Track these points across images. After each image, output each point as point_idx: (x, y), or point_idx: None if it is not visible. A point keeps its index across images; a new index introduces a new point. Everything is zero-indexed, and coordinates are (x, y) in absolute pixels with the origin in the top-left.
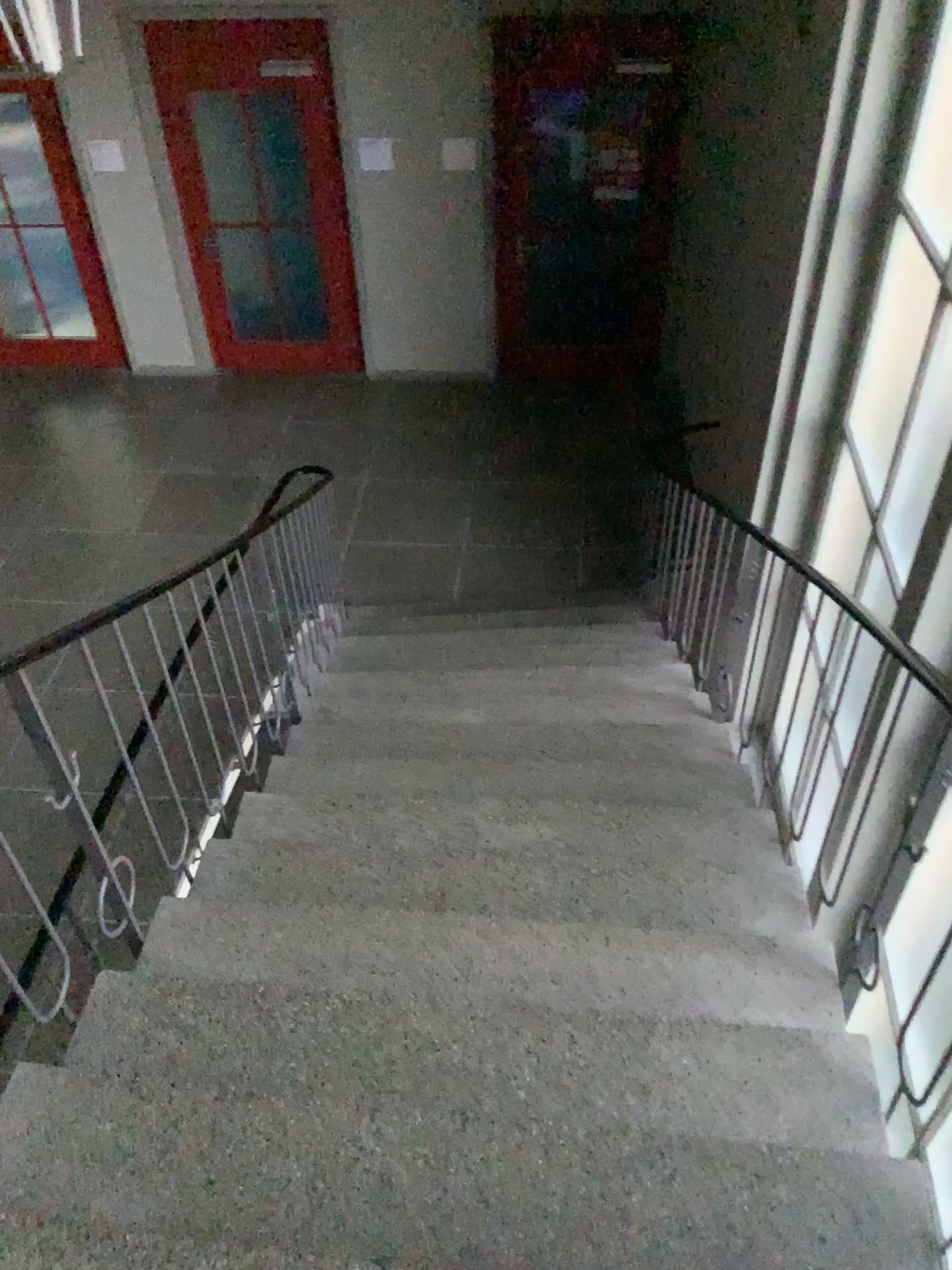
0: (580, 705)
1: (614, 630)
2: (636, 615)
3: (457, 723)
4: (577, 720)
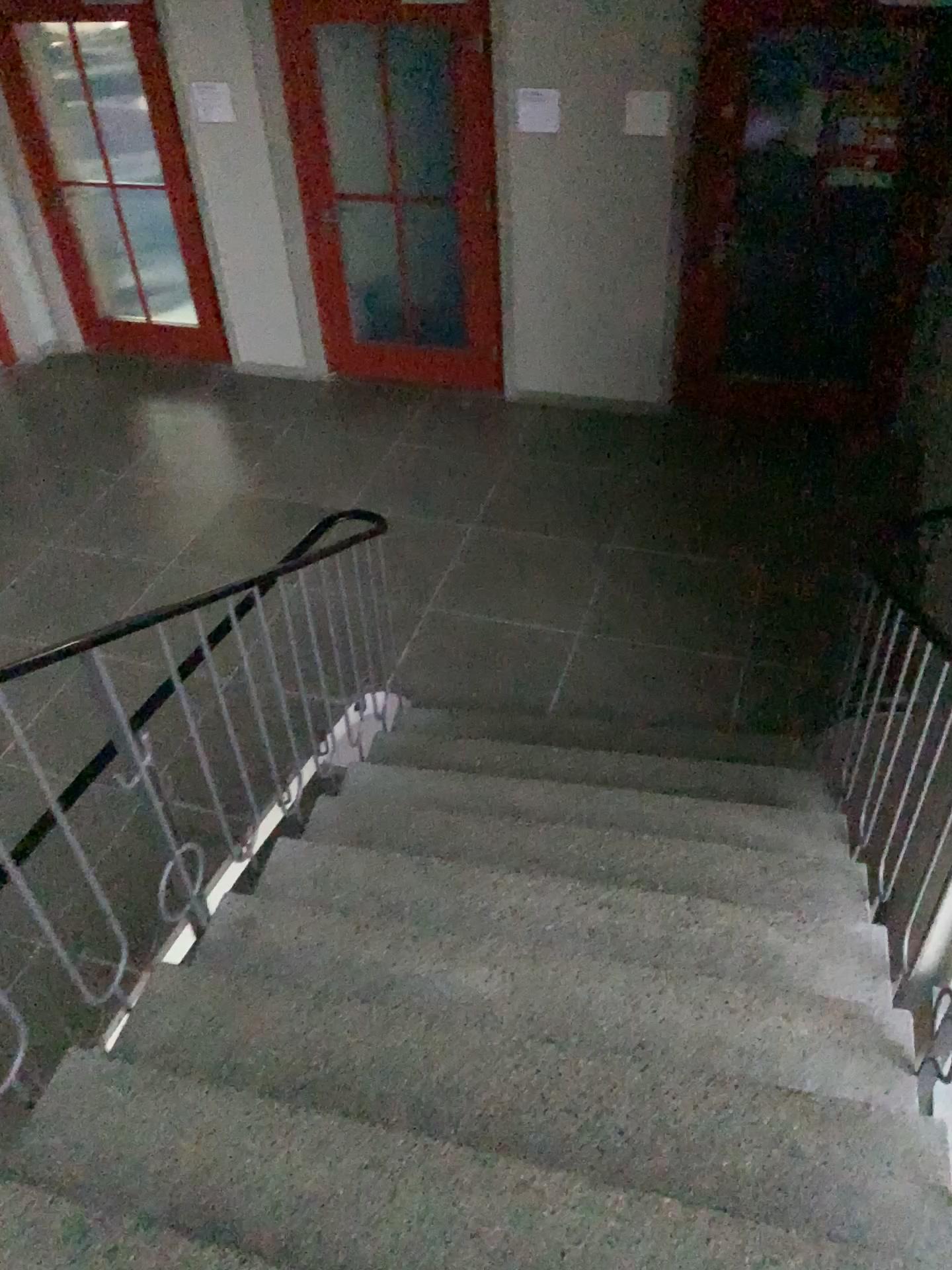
0: (676, 986)
1: (767, 817)
2: (807, 791)
3: (452, 993)
4: (663, 1027)
